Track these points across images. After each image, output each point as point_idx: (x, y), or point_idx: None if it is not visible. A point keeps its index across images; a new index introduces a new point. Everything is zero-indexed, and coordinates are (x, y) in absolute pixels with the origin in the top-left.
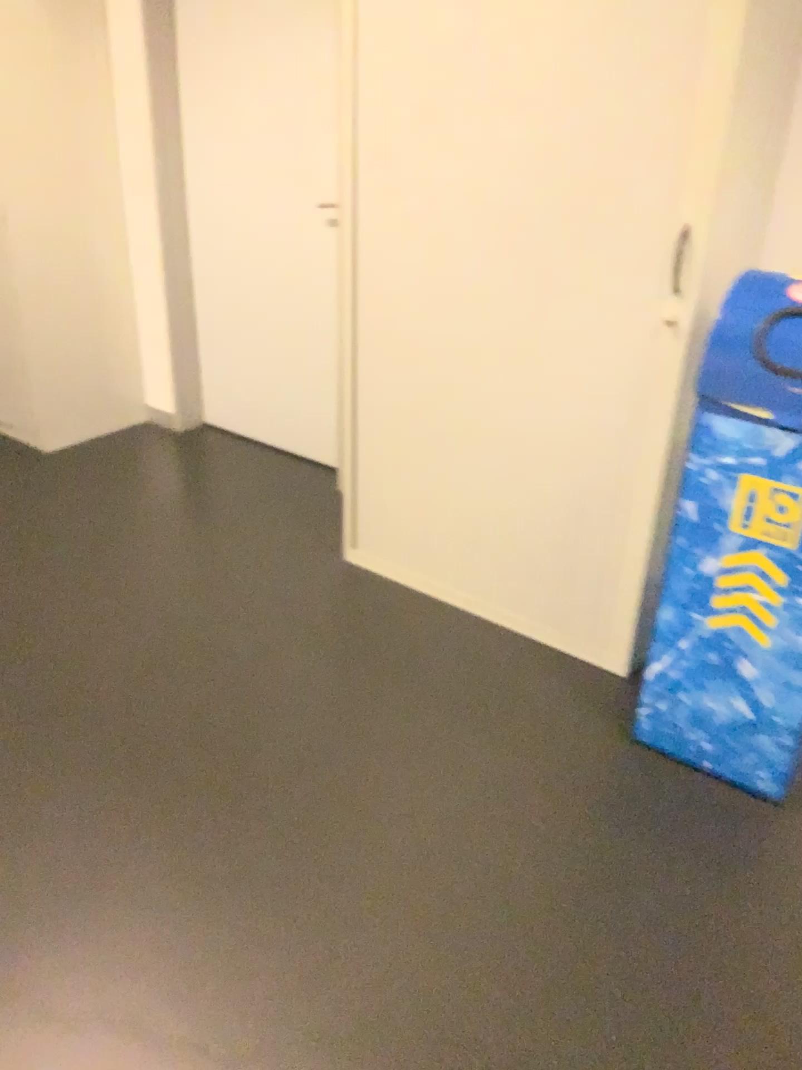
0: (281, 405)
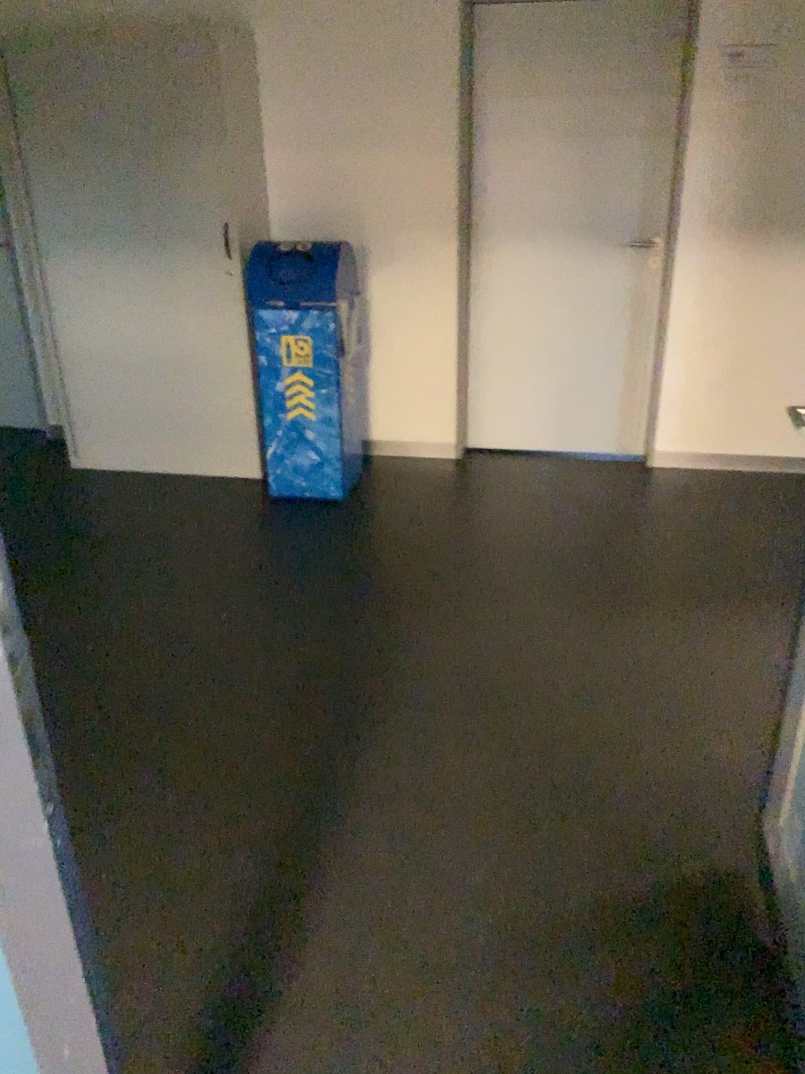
0: None
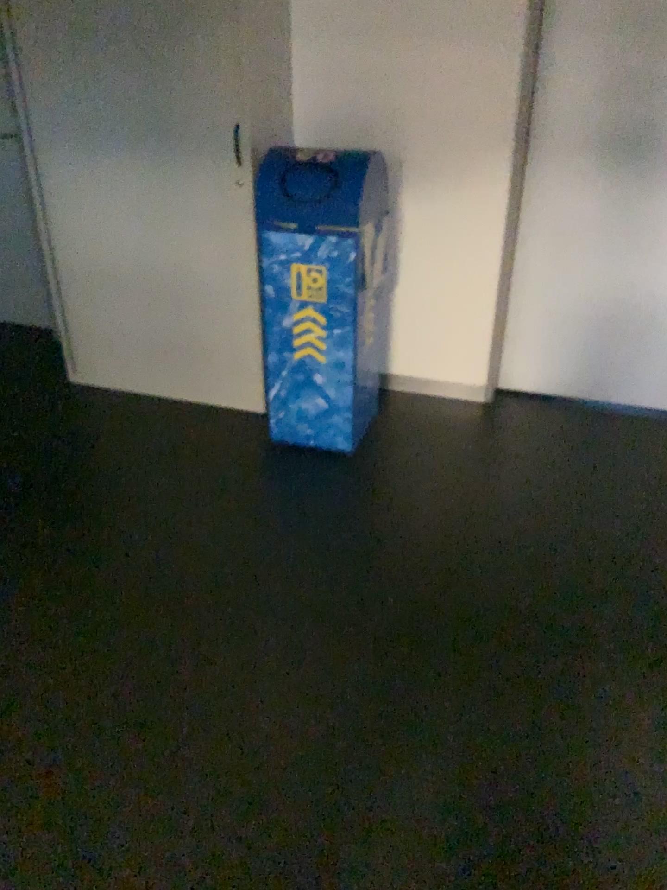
0: (1, 290)
